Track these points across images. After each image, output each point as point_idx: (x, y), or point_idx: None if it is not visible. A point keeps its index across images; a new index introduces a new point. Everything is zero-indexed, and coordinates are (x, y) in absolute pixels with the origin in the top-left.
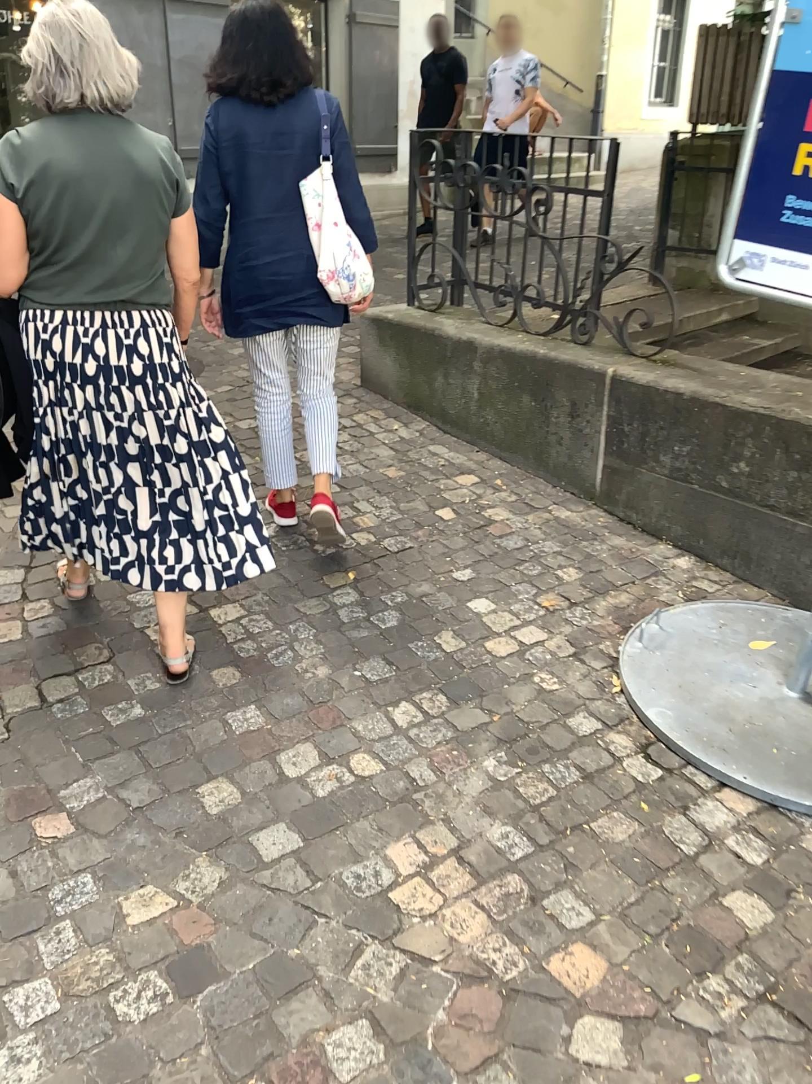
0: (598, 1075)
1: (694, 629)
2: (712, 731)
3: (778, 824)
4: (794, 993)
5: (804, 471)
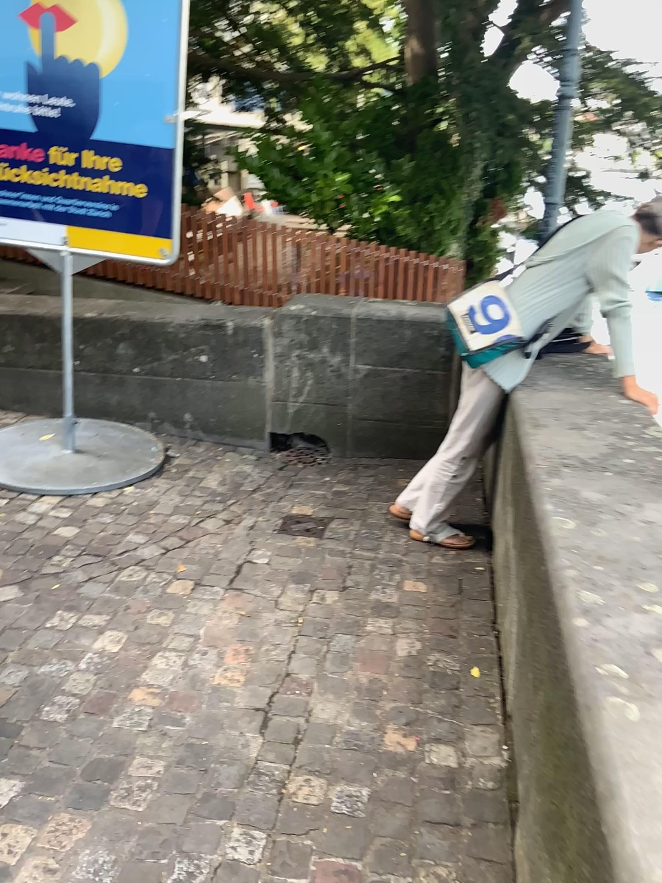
0: (13, 599)
1: (9, 440)
2: (32, 475)
3: (75, 500)
4: (95, 547)
5: (46, 343)
